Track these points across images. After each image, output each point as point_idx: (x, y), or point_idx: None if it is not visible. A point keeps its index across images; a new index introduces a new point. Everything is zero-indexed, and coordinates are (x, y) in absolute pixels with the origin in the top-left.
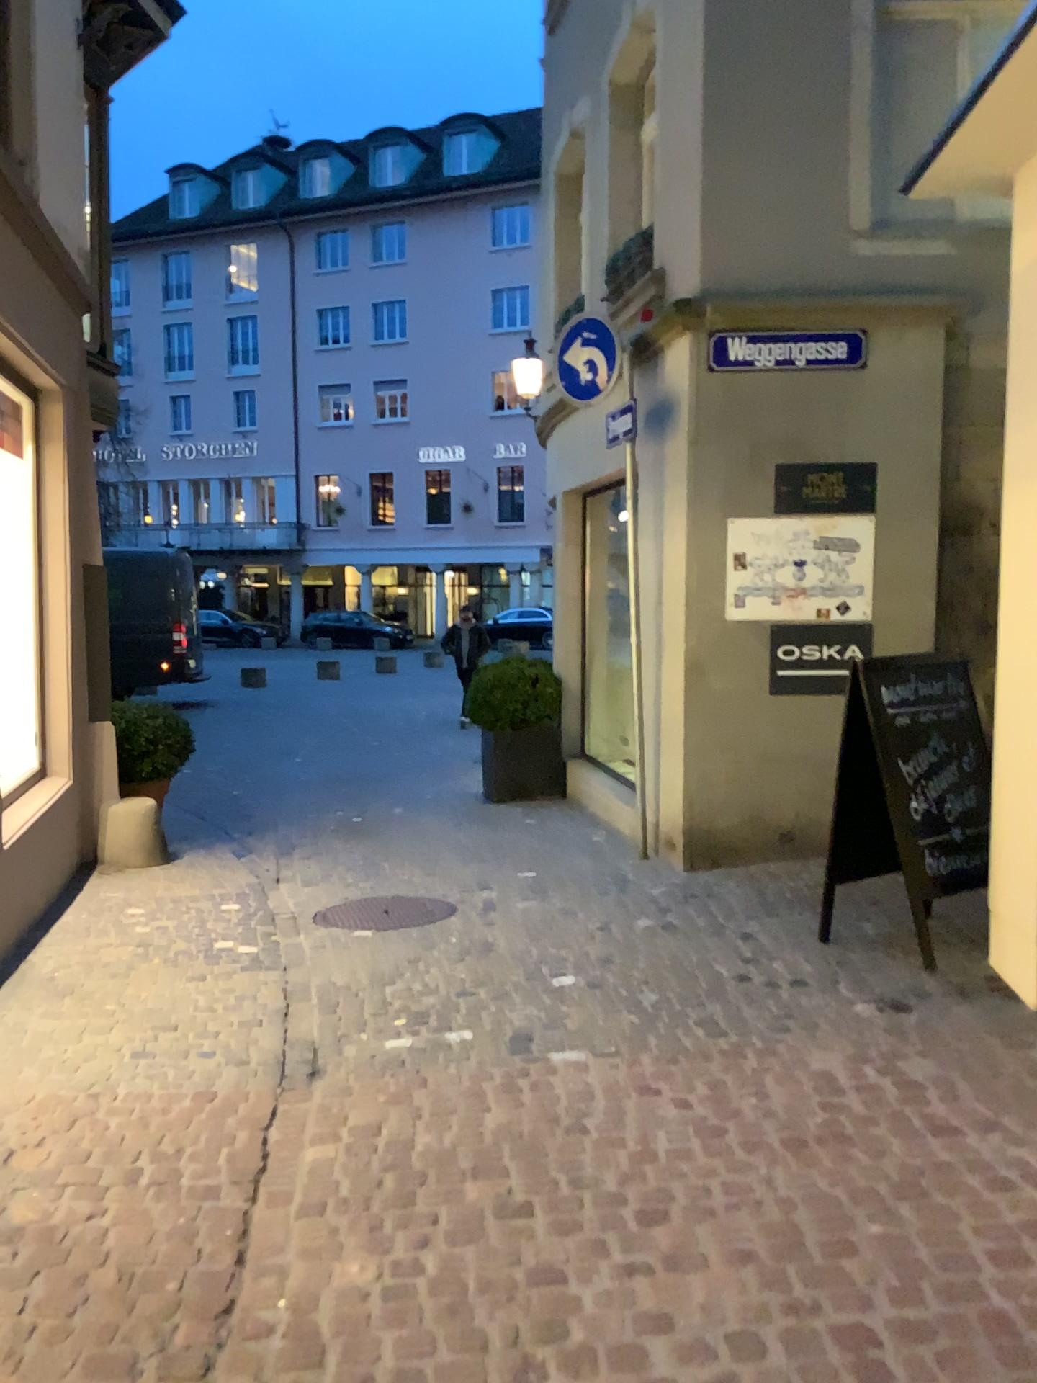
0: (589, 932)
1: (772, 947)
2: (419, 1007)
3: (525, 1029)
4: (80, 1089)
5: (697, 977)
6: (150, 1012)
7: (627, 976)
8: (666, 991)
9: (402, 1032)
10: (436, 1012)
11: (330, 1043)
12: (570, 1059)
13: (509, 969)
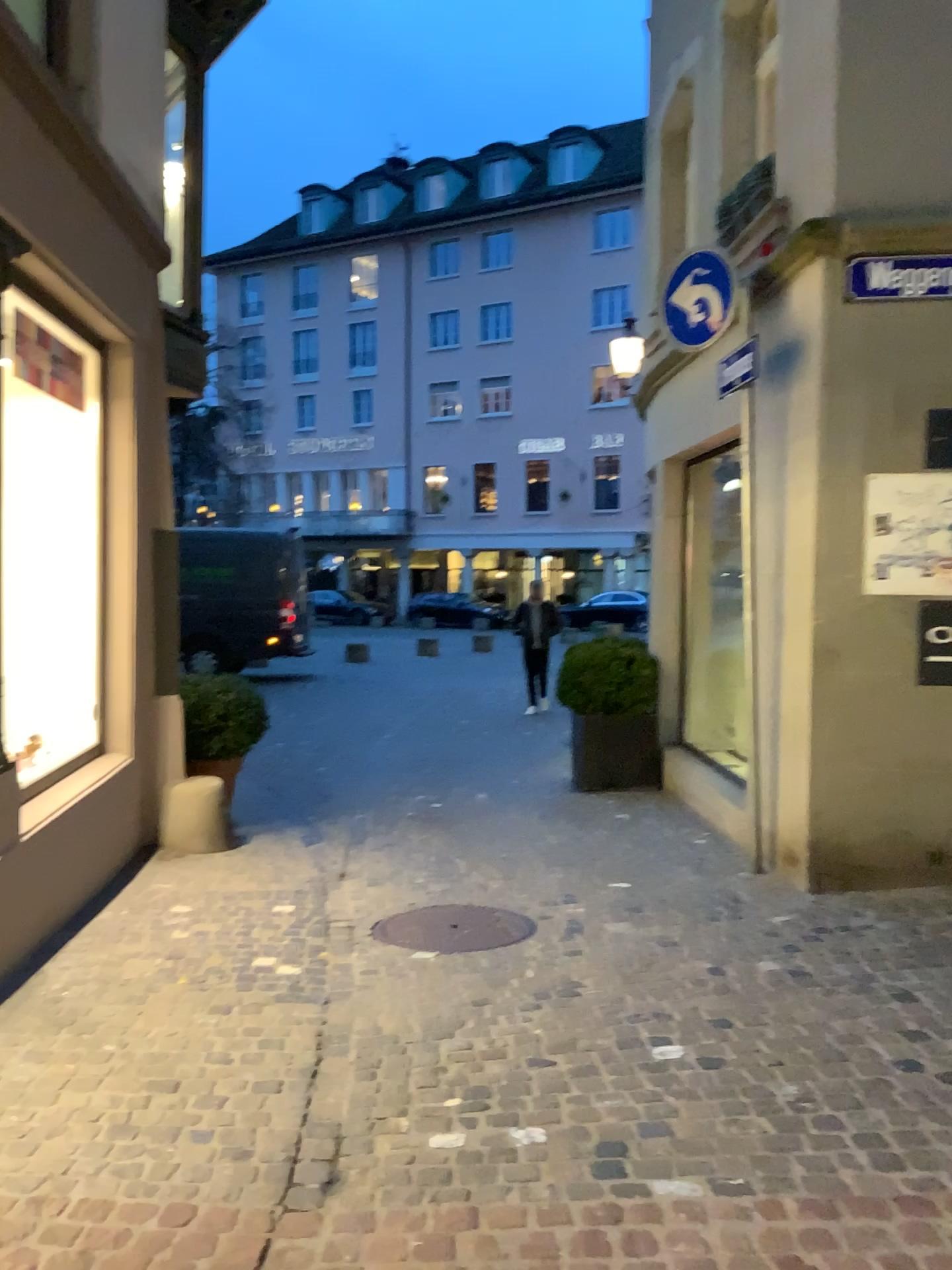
0: (698, 977)
1: (945, 1017)
2: (480, 1080)
3: (618, 1132)
4: (17, 1195)
5: (847, 1058)
6: (147, 1064)
7: (753, 1050)
8: (808, 1081)
9: (453, 1124)
10: (500, 1089)
11: (357, 1135)
12: (681, 1198)
13: (597, 1027)
